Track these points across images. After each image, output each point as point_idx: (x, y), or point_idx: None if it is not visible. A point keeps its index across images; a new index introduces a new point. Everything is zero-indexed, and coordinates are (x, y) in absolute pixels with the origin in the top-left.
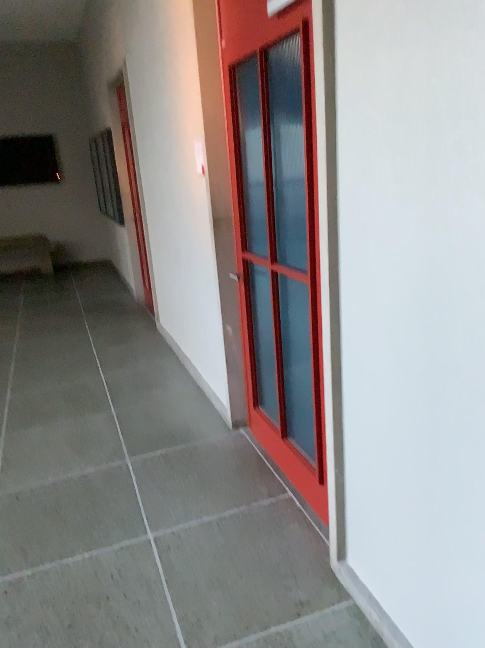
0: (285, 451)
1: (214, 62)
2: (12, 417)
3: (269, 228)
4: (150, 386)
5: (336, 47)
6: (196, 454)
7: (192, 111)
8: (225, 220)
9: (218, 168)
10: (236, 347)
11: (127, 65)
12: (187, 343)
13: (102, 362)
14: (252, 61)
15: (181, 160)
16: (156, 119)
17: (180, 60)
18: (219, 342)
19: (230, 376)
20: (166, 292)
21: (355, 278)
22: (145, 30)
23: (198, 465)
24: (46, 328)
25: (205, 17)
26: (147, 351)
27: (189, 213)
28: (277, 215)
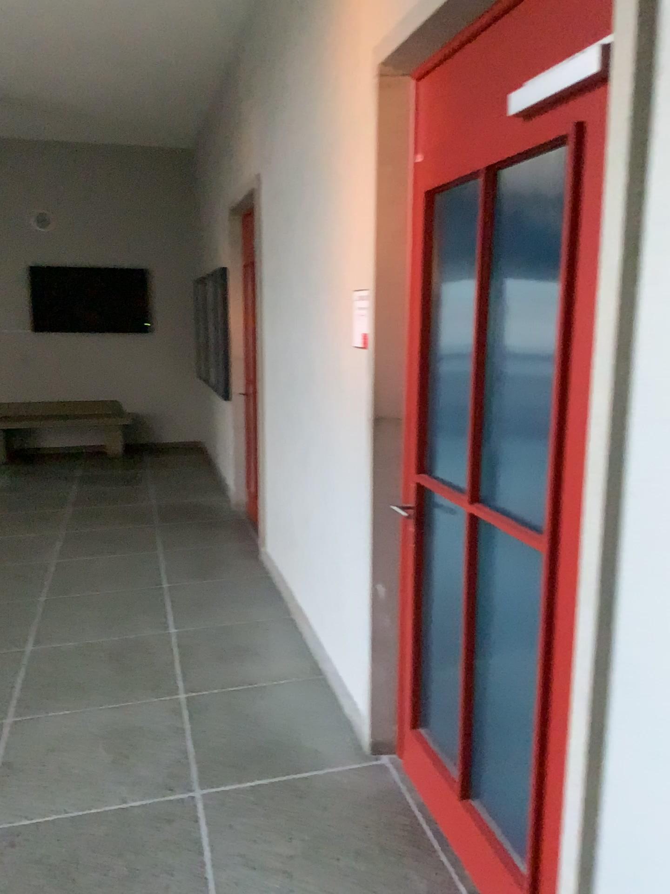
0: (465, 822)
1: (400, 185)
2: (29, 689)
3: (468, 444)
4: (244, 659)
5: (648, 168)
6: (310, 798)
7: (357, 255)
8: (395, 422)
9: (391, 341)
10: (391, 622)
11: (262, 184)
12: (308, 595)
13: (176, 608)
14: (459, 187)
15: (330, 323)
16: (296, 261)
17: (344, 180)
18: (363, 608)
19: (375, 666)
20: (283, 510)
21: (652, 571)
22: (294, 137)
23: (313, 820)
24: (100, 542)
25: (393, 119)
26: (244, 596)
27: (335, 402)
28: (487, 427)
